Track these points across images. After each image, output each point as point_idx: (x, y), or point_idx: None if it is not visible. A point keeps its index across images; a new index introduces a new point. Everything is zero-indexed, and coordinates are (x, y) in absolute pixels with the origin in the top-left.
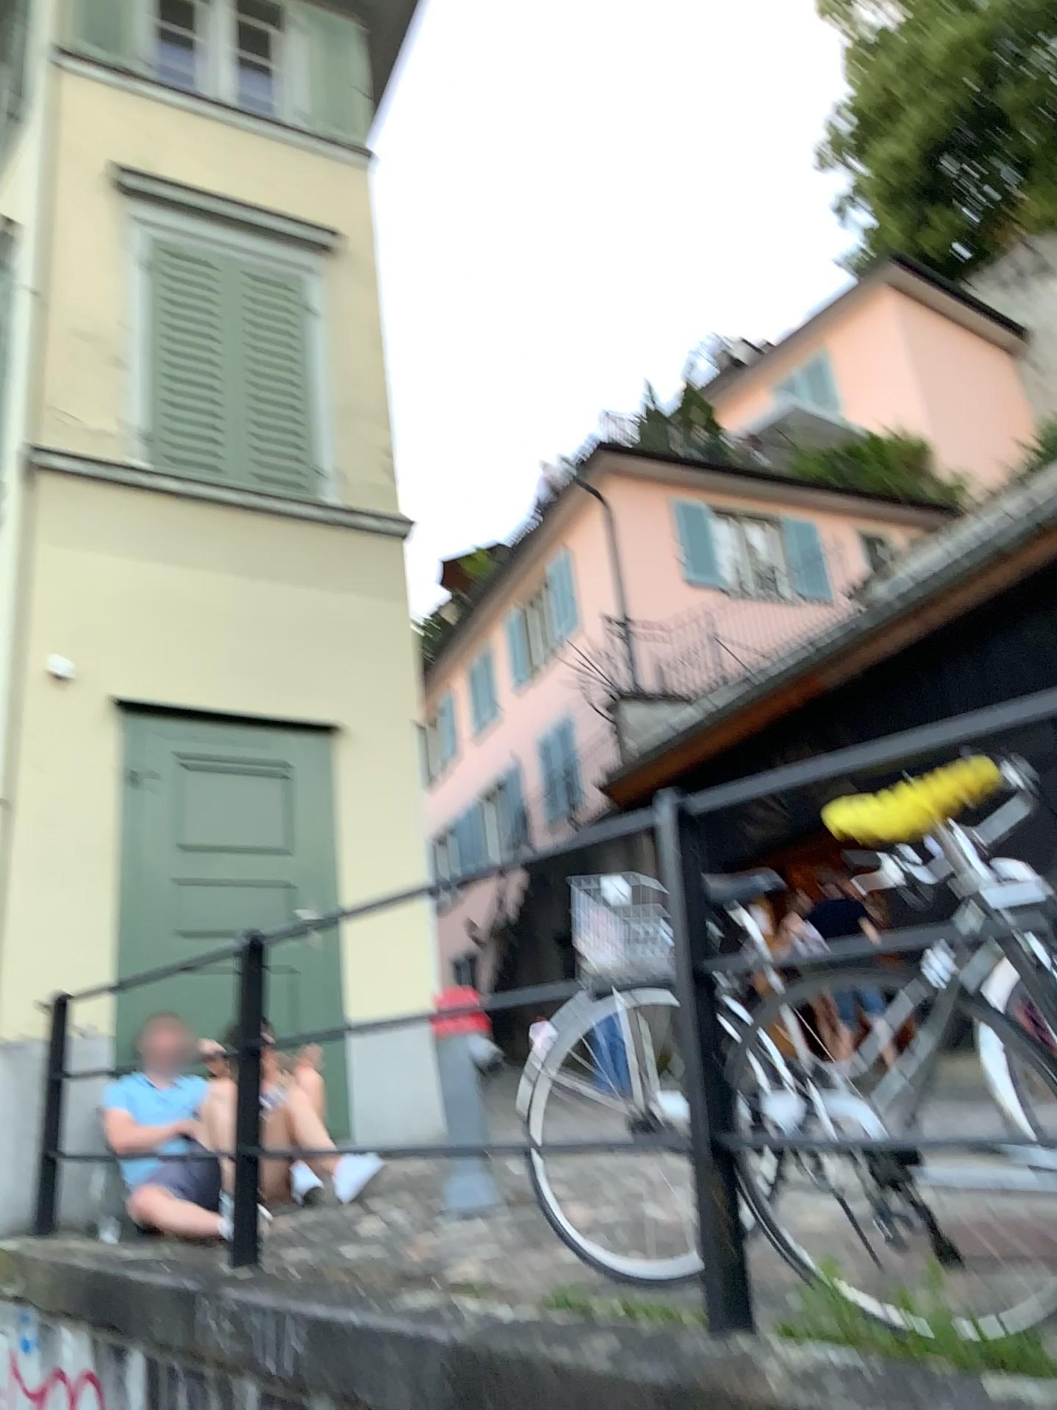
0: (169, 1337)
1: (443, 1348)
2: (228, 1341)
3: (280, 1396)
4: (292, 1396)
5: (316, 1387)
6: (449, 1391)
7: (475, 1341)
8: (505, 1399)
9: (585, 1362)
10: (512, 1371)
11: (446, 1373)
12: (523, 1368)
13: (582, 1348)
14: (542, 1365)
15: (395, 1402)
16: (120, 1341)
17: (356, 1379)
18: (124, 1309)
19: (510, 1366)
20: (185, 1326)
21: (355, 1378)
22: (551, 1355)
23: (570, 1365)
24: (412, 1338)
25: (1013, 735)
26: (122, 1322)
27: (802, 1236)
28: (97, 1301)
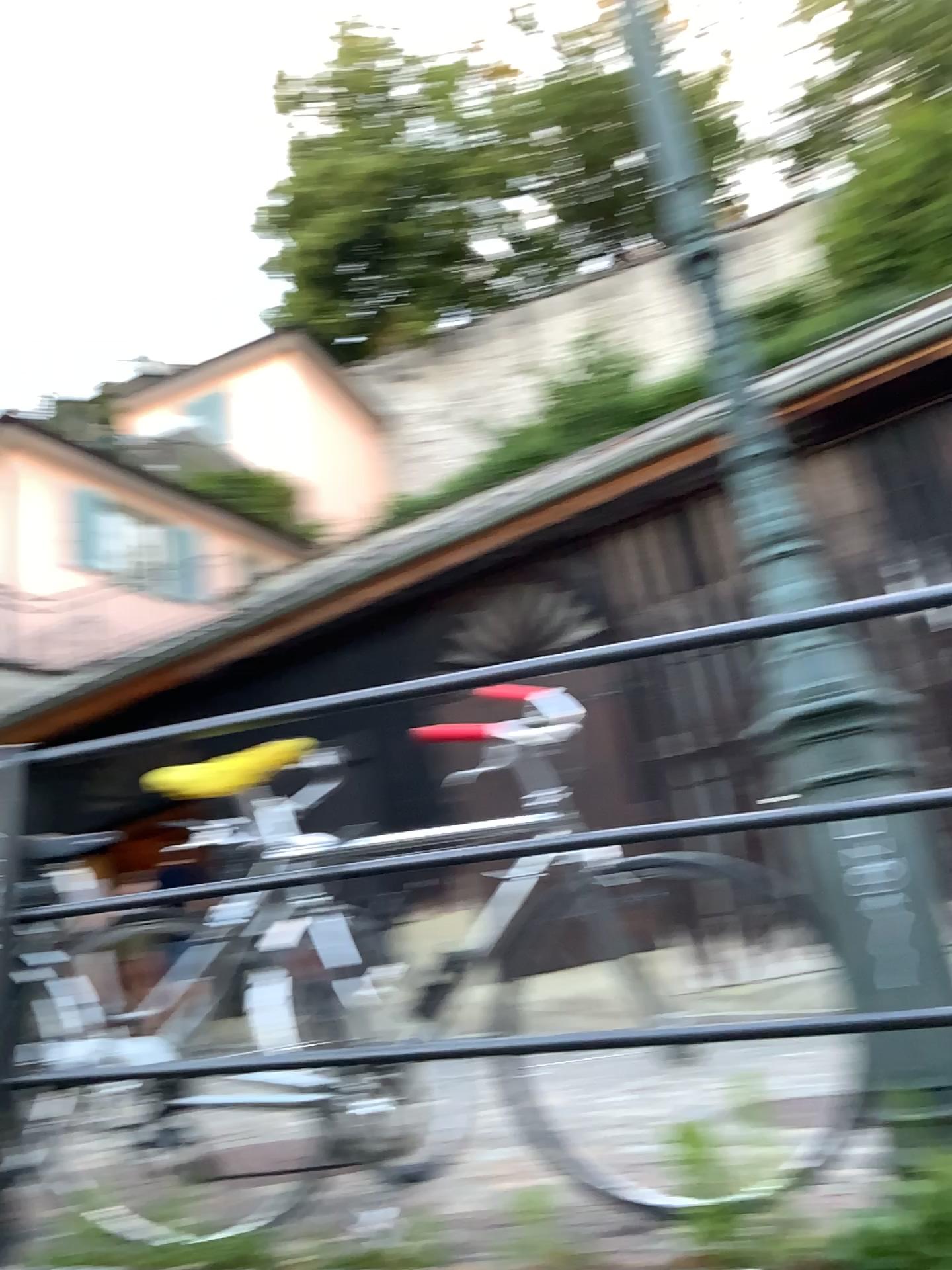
0: None
1: None
2: None
3: None
4: None
5: None
6: None
7: None
8: None
9: None
10: None
11: None
12: None
13: None
14: None
15: None
16: None
17: None
18: None
19: None
20: None
21: None
22: None
23: None
24: None
25: (318, 719)
26: None
27: (70, 1178)
28: None
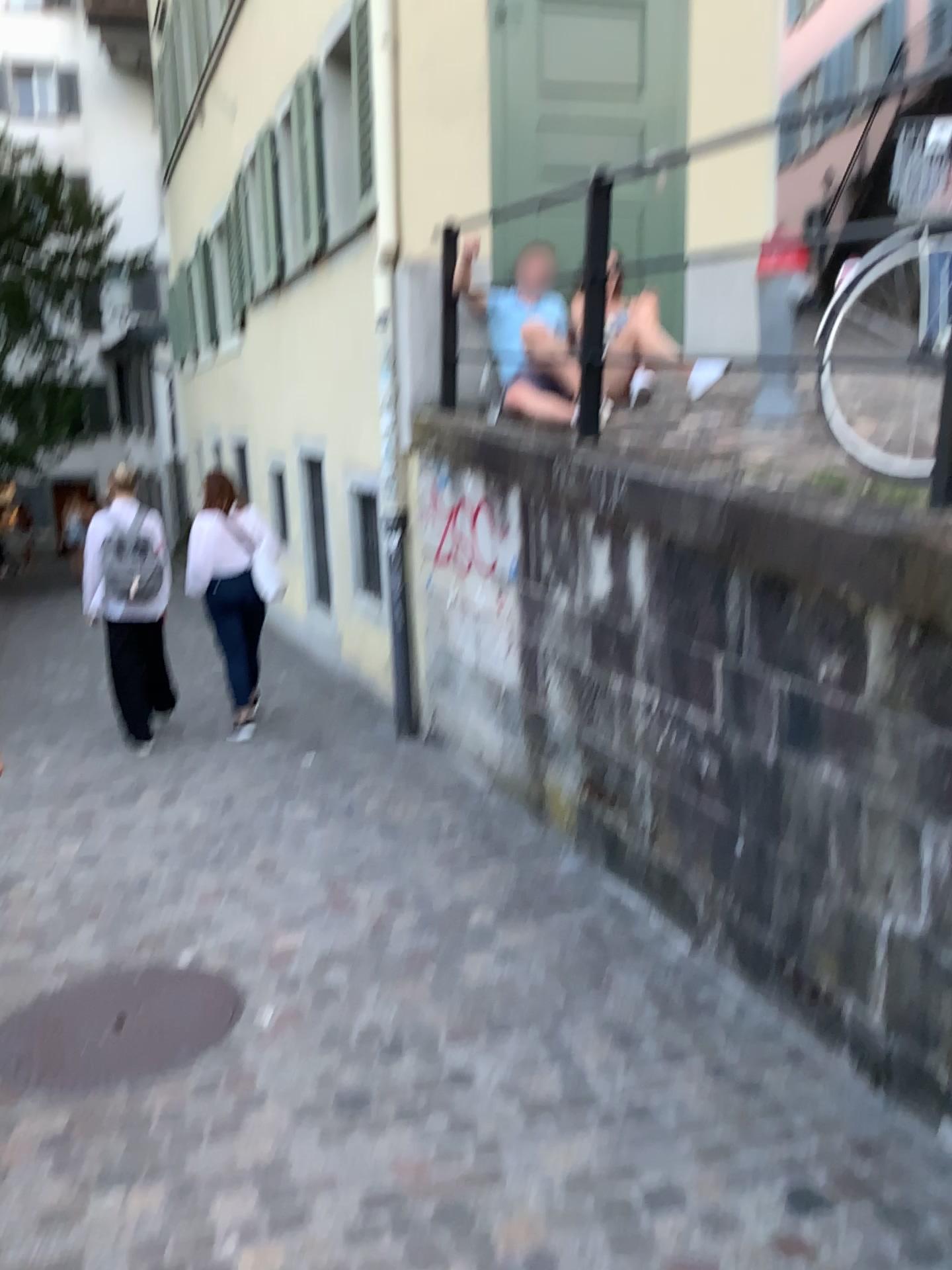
0: (536, 478)
1: (725, 495)
2: (576, 483)
3: (611, 520)
4: (619, 521)
5: (636, 516)
6: (726, 524)
7: (747, 492)
8: (765, 532)
9: (827, 512)
10: (772, 514)
11: (726, 513)
12: (780, 512)
13: (826, 503)
14: (795, 511)
15: (689, 528)
16: (504, 478)
17: (664, 513)
18: (506, 458)
19: (771, 510)
20: (548, 471)
21: (663, 512)
22: (802, 505)
23: (815, 513)
24: (702, 487)
25: None
26: (505, 466)
27: None
28: (487, 451)
